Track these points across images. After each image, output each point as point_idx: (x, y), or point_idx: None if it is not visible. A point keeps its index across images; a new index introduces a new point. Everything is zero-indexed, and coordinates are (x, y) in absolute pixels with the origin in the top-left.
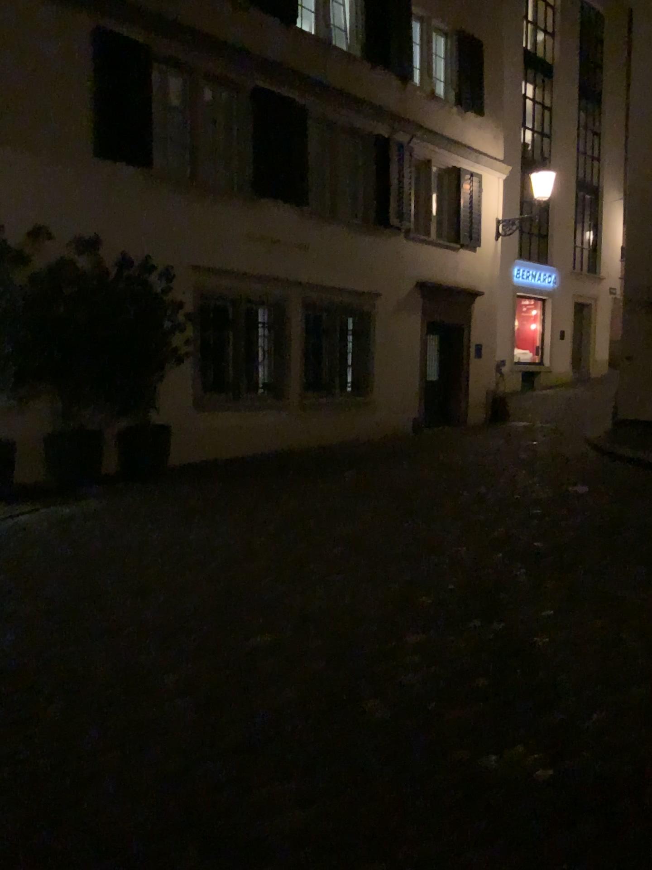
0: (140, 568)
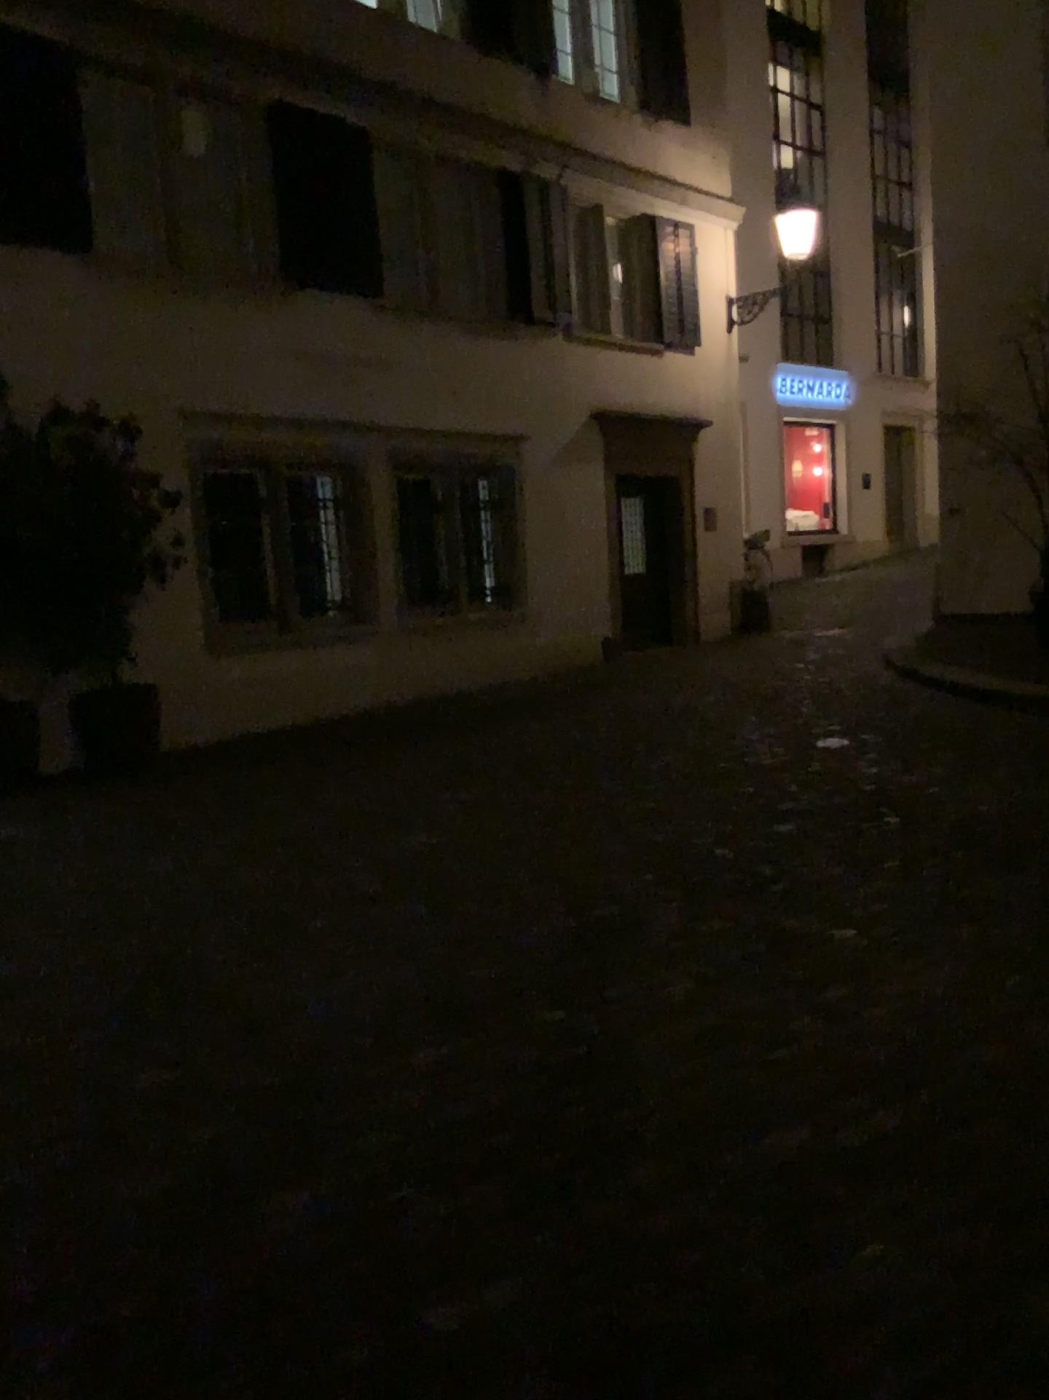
0: (10, 945)
